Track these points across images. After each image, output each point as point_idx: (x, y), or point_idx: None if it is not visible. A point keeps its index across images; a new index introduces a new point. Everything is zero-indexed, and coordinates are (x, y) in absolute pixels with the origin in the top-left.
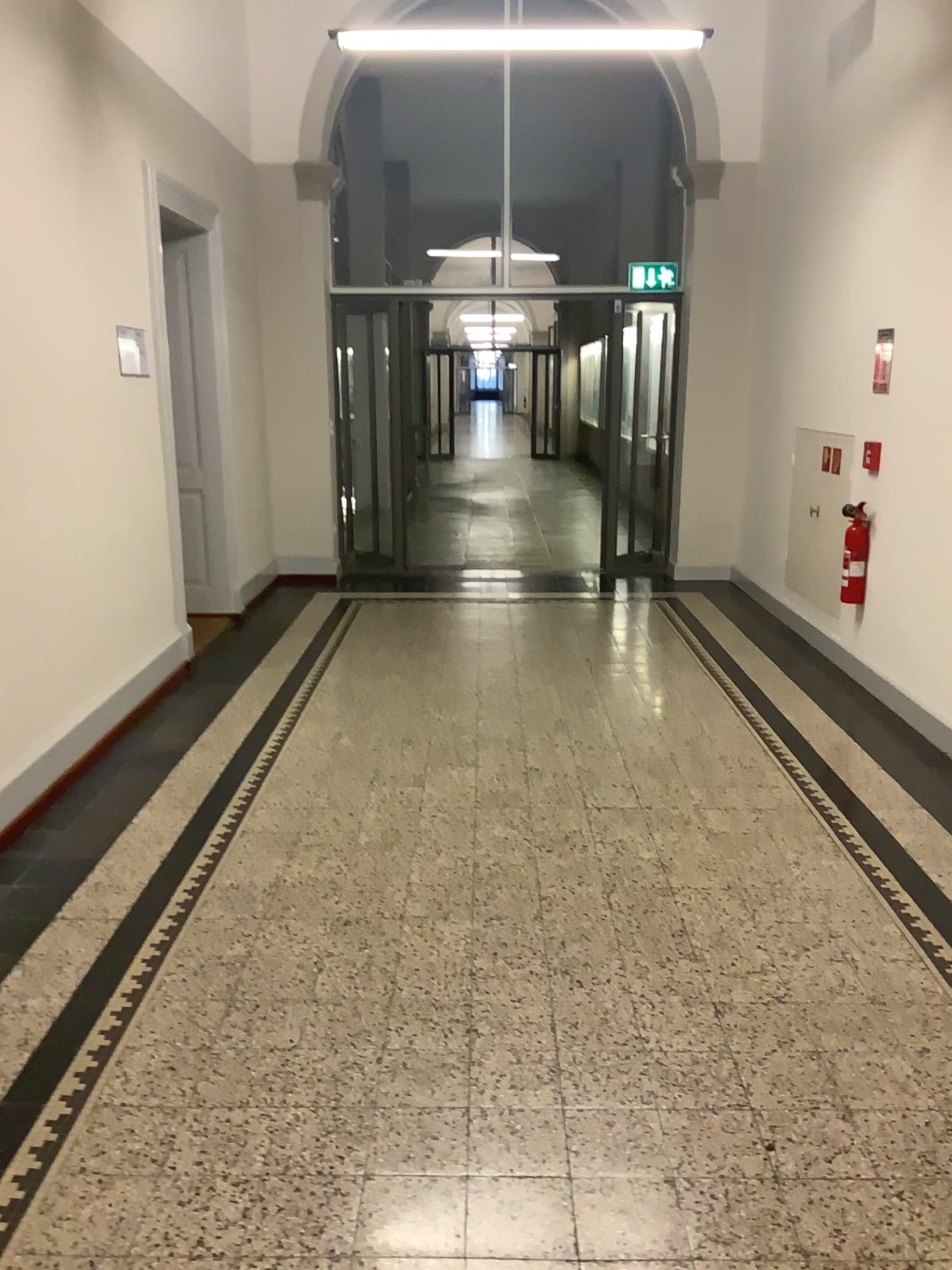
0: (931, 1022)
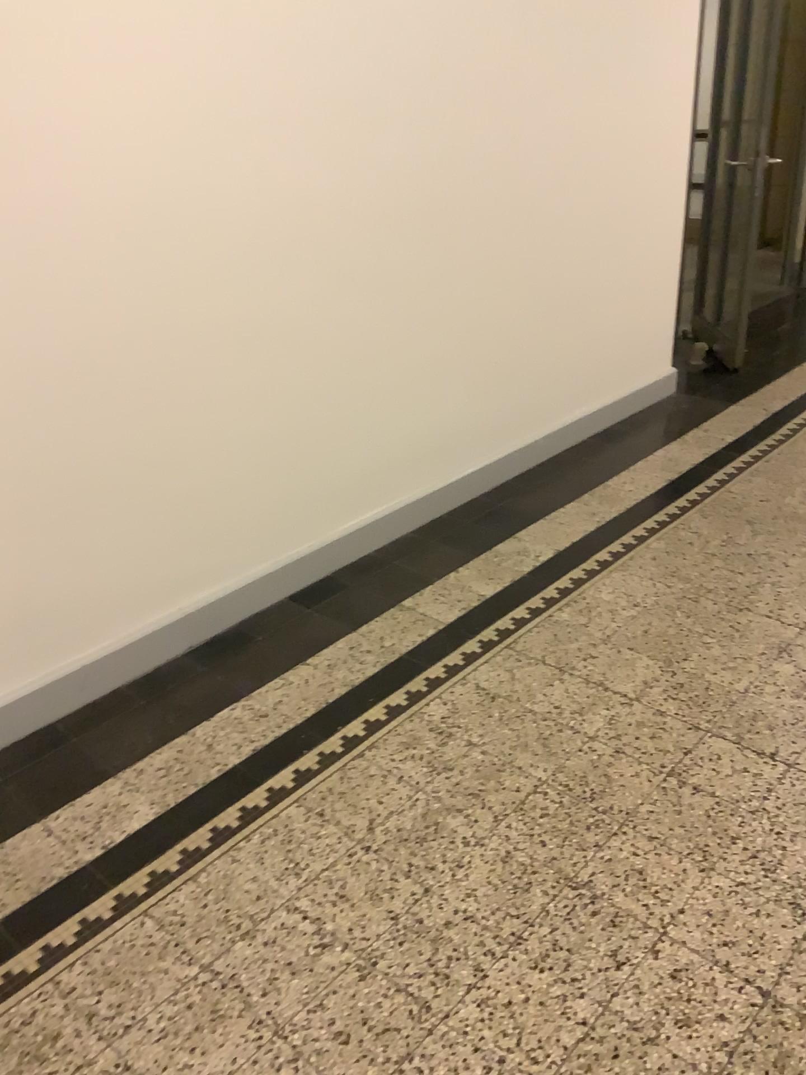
0: (739, 504)
